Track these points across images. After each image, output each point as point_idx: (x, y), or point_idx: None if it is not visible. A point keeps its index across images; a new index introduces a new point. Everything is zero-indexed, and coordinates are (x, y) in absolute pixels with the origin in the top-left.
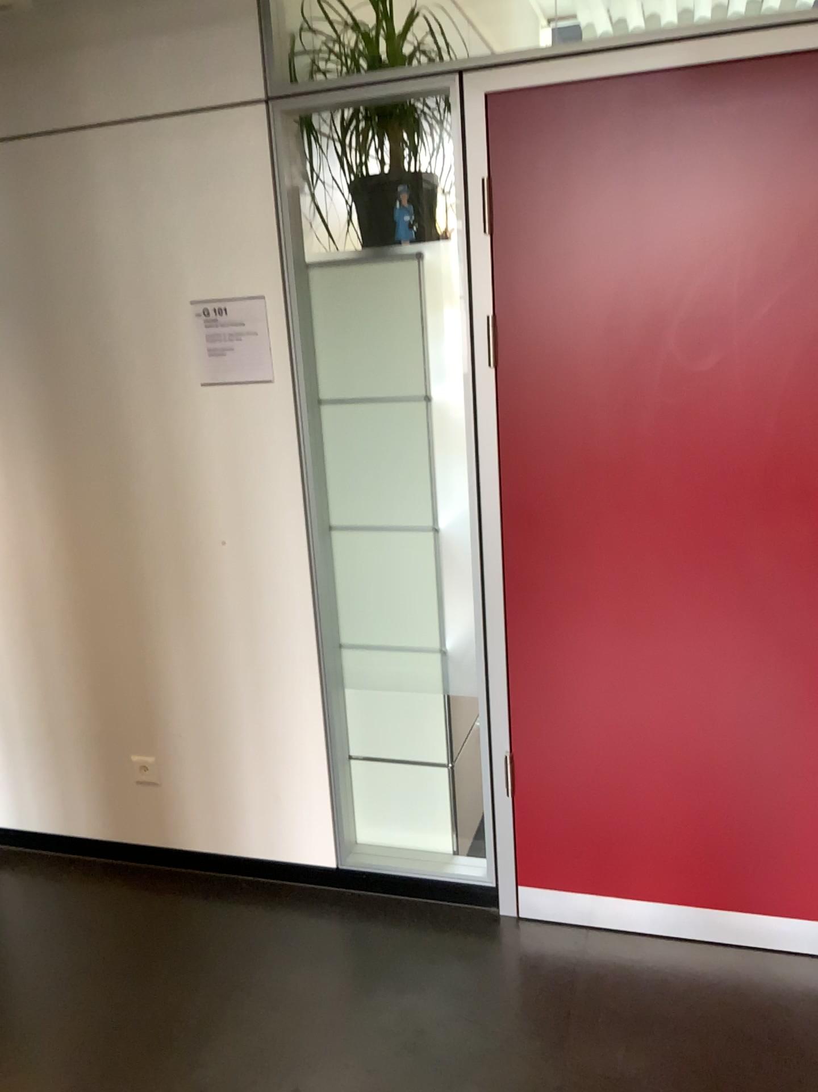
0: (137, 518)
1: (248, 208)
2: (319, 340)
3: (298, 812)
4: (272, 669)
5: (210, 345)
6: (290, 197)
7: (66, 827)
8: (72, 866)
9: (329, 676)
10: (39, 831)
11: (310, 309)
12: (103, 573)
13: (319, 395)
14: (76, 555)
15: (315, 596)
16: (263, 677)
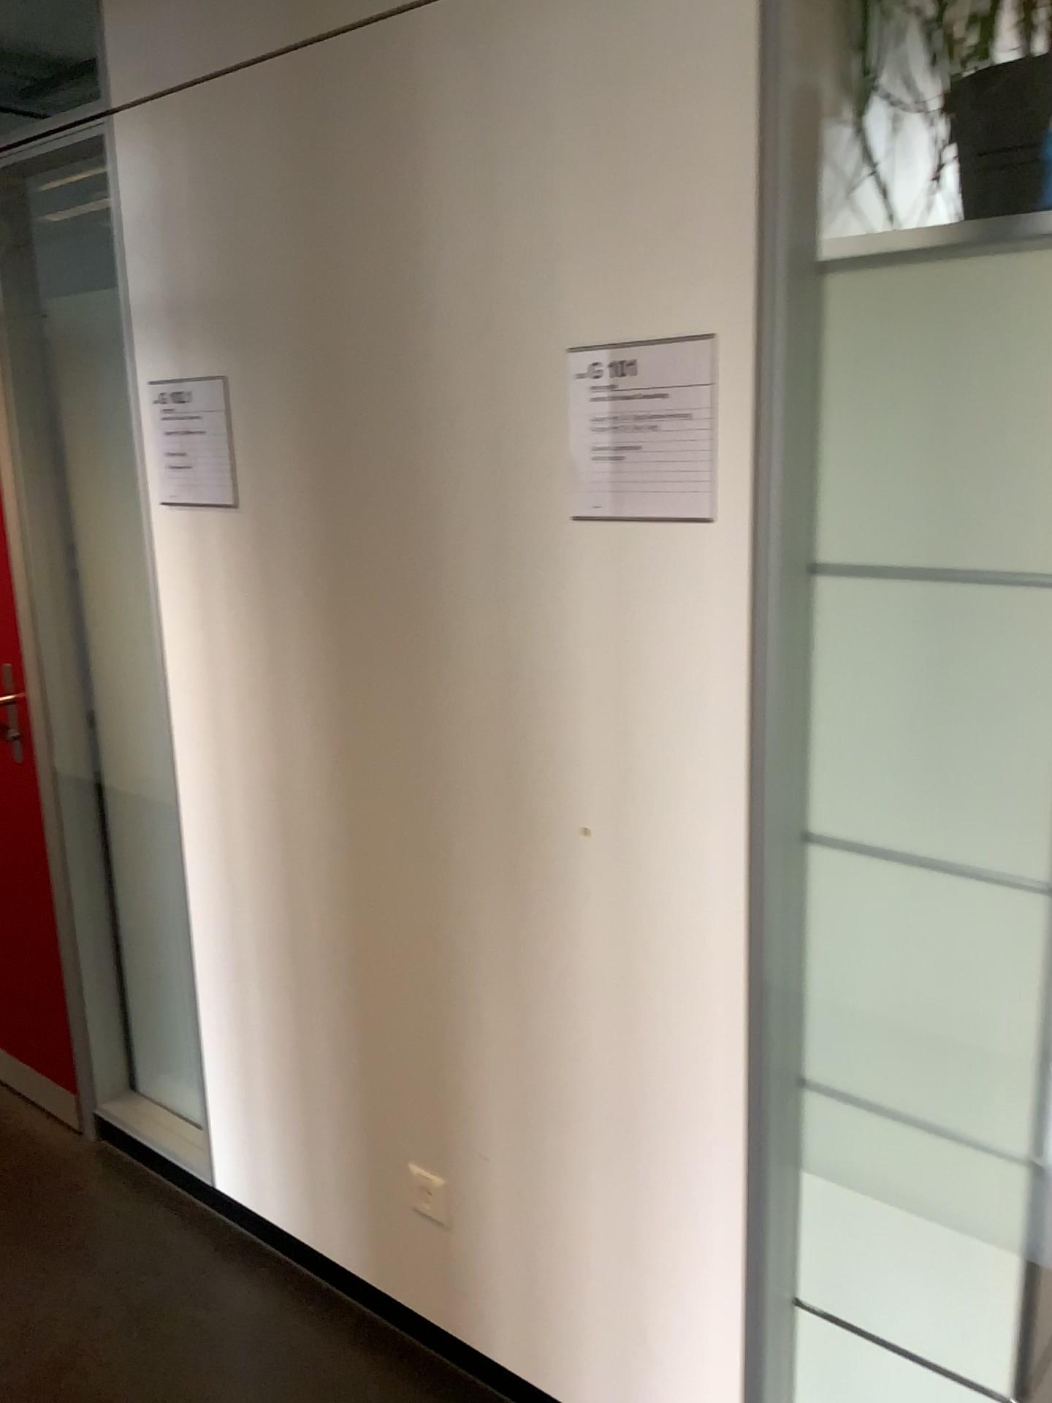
0: (446, 760)
1: (699, 138)
2: (831, 439)
3: (679, 1391)
4: (656, 1109)
5: (596, 439)
6: (800, 112)
7: (309, 1242)
8: (305, 1317)
9: (773, 1144)
10: (272, 1231)
11: (816, 369)
12: (387, 846)
13: (817, 560)
14: (350, 805)
15: (758, 987)
16: (636, 1118)
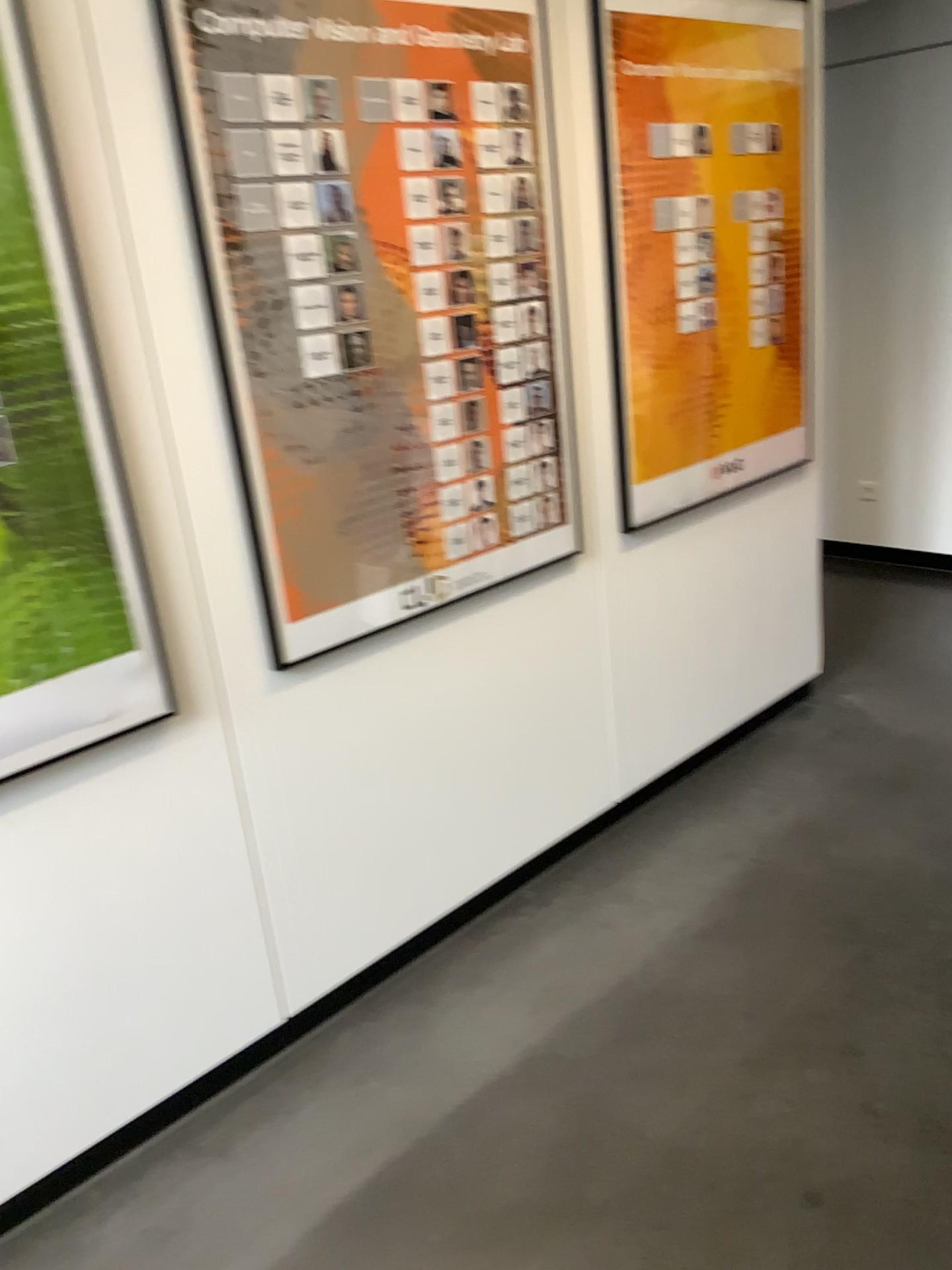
0: (894, 317)
1: None
2: None
3: None
4: None
5: None
6: None
7: None
8: None
9: None
10: None
11: None
12: (863, 356)
13: None
14: (845, 344)
15: None
16: None
